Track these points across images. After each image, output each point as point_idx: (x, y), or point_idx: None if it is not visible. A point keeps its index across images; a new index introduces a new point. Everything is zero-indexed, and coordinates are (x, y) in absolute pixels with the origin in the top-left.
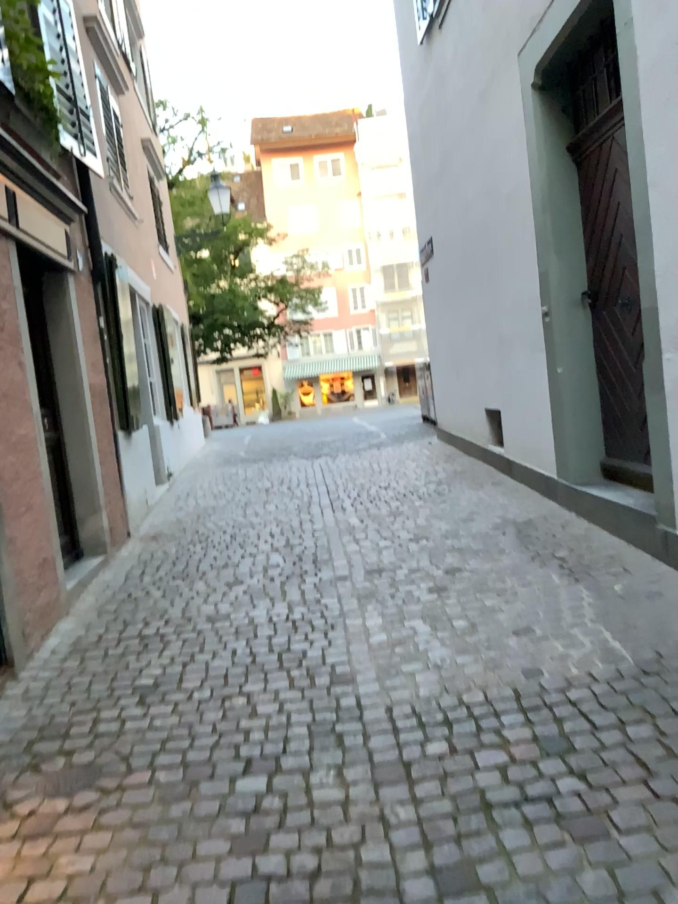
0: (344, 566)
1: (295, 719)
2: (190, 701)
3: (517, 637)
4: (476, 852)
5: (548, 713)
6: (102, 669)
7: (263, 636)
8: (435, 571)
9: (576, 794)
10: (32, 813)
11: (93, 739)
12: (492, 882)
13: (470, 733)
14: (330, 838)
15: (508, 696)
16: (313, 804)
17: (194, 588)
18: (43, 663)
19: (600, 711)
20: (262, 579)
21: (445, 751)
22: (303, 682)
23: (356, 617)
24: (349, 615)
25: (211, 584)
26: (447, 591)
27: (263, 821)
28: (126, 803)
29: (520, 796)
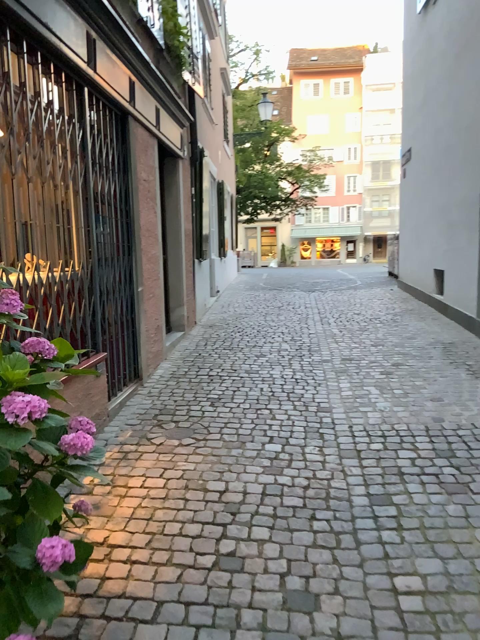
0: (328, 354)
1: (297, 423)
2: (239, 408)
3: (432, 401)
4: (392, 489)
5: (443, 438)
6: (189, 387)
7: (279, 383)
8: (385, 362)
9: (451, 473)
10: (162, 443)
11: (188, 417)
12: (399, 501)
13: (396, 441)
14: (315, 474)
15: (421, 428)
16: (307, 459)
17: (237, 355)
18: (156, 380)
19: (474, 440)
20: (278, 355)
21: (381, 447)
22: (302, 408)
23: (334, 381)
24: (330, 379)
25: (248, 354)
26: (392, 374)
27: (280, 462)
28: (209, 445)
29: (420, 471)
